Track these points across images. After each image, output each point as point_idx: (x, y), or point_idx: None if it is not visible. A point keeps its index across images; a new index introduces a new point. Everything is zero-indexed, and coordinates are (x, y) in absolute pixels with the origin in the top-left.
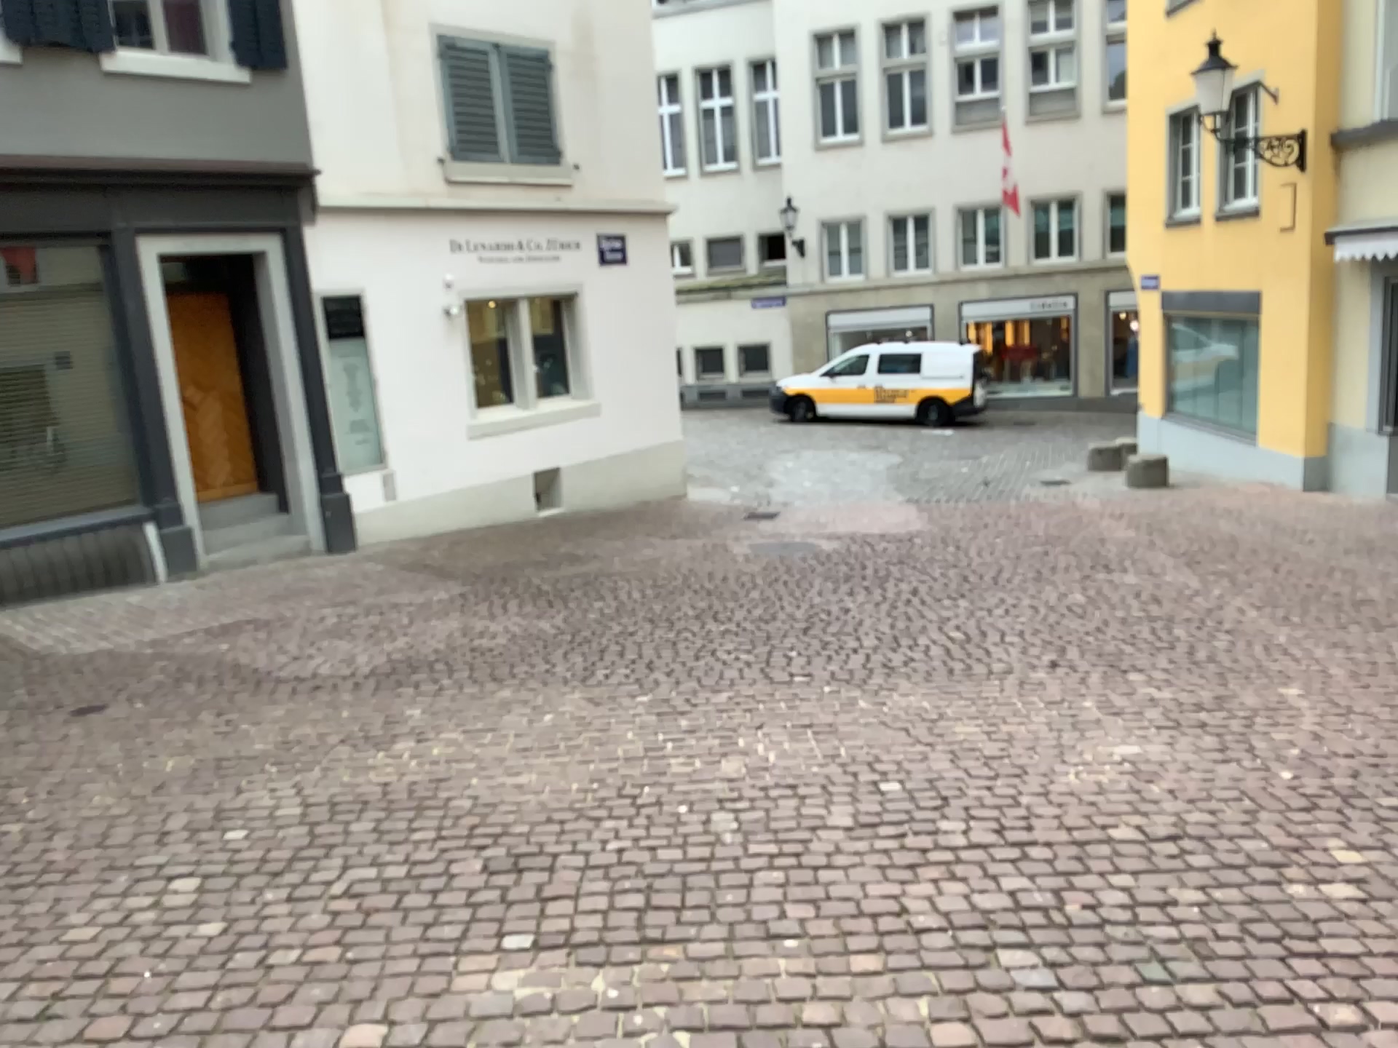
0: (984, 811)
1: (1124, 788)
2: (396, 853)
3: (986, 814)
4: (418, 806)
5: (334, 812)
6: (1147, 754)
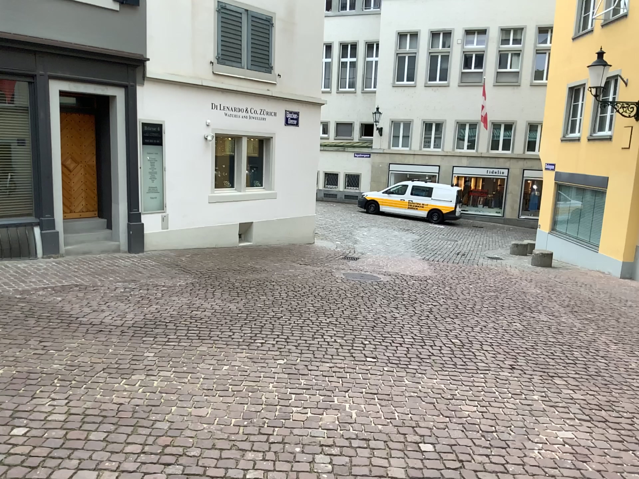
0: (487, 476)
1: (572, 468)
2: (111, 465)
3: (489, 478)
4: (135, 426)
5: (82, 424)
6: (580, 442)
